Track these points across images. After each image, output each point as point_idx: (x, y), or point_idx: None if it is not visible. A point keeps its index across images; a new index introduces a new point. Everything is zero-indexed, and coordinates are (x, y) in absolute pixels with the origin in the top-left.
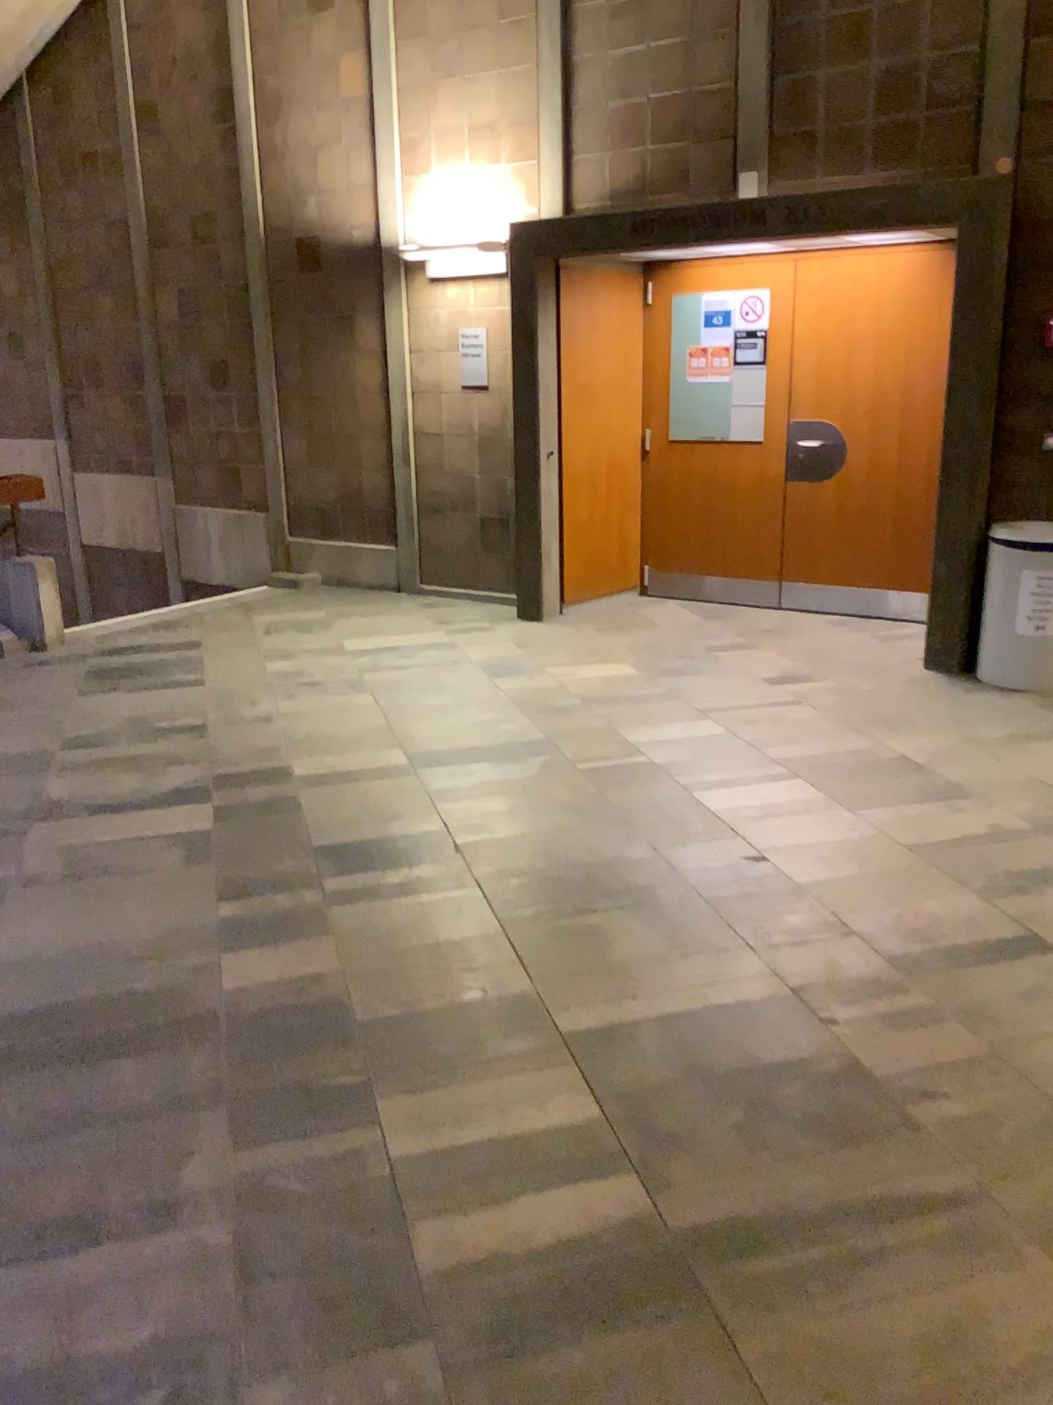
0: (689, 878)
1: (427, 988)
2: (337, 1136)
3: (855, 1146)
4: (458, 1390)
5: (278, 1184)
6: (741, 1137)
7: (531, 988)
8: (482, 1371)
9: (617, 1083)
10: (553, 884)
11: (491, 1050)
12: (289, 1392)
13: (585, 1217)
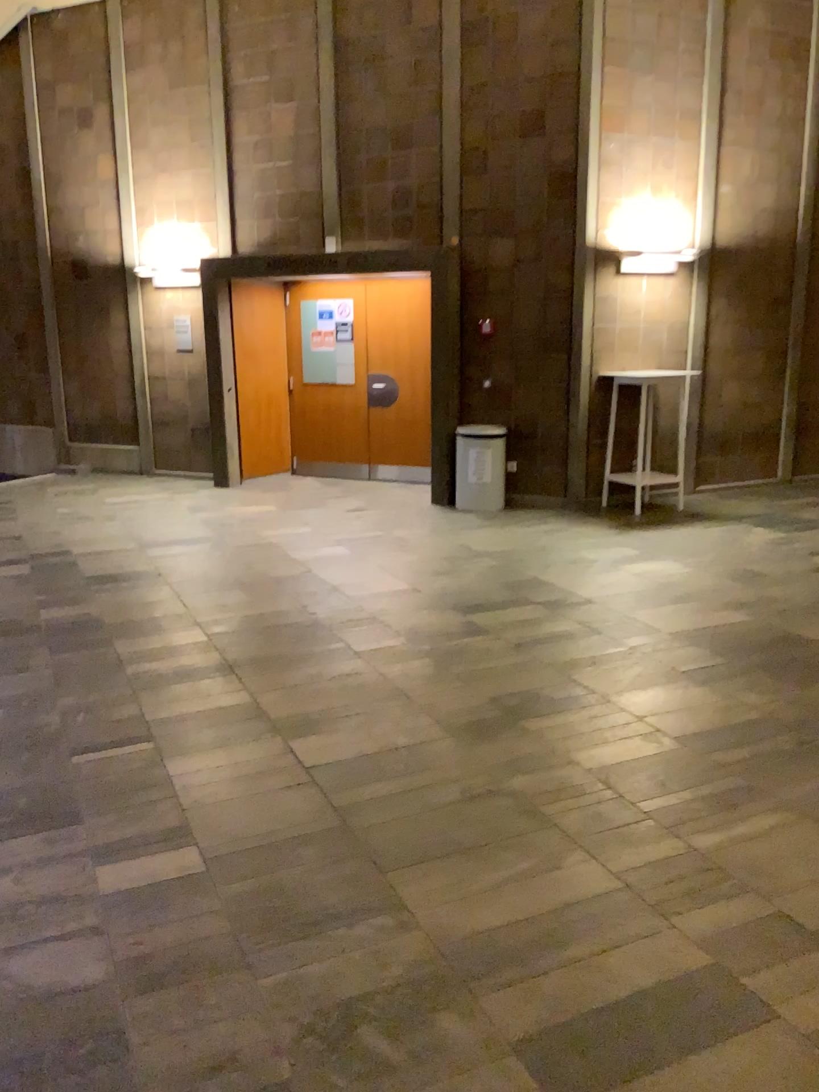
0: (269, 577)
1: (138, 612)
2: (95, 648)
3: (305, 641)
4: (137, 691)
5: (70, 660)
6: (260, 641)
7: (185, 610)
8: (147, 688)
9: (216, 632)
10: (204, 581)
11: (164, 626)
12: (76, 695)
13: (193, 660)
